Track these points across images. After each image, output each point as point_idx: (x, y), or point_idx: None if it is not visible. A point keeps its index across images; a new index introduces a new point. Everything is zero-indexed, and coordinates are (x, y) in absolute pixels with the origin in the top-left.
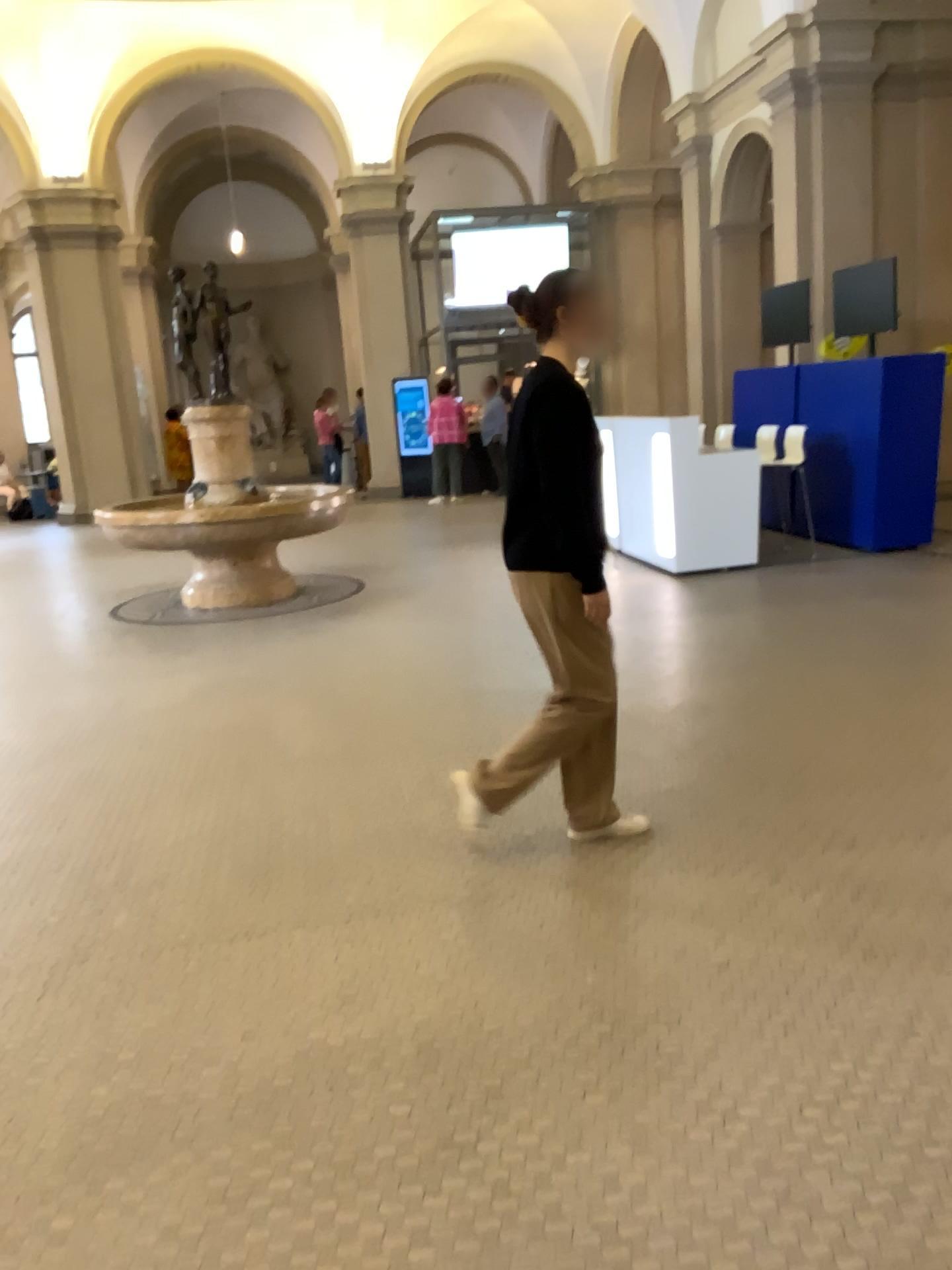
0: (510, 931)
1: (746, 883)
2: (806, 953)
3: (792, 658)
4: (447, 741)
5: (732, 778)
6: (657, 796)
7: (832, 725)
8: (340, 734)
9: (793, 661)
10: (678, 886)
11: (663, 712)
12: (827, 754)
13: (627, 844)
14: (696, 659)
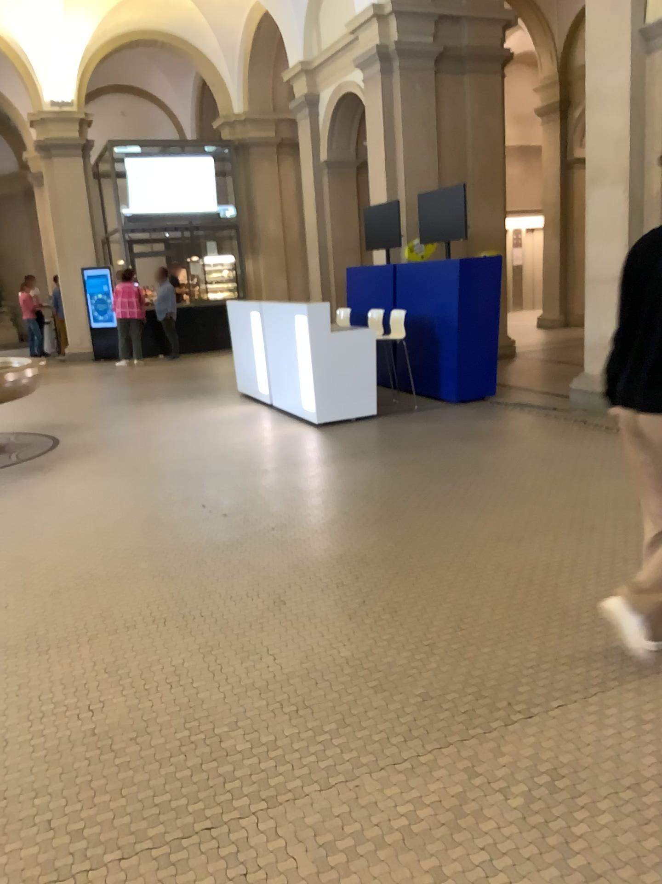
0: (210, 880)
1: (442, 775)
2: (523, 876)
3: (421, 502)
4: (133, 611)
5: (400, 637)
6: (337, 664)
7: (470, 569)
8: (29, 610)
9: (423, 505)
10: (376, 786)
11: (326, 563)
12: (474, 602)
13: (318, 732)
14: (346, 507)
